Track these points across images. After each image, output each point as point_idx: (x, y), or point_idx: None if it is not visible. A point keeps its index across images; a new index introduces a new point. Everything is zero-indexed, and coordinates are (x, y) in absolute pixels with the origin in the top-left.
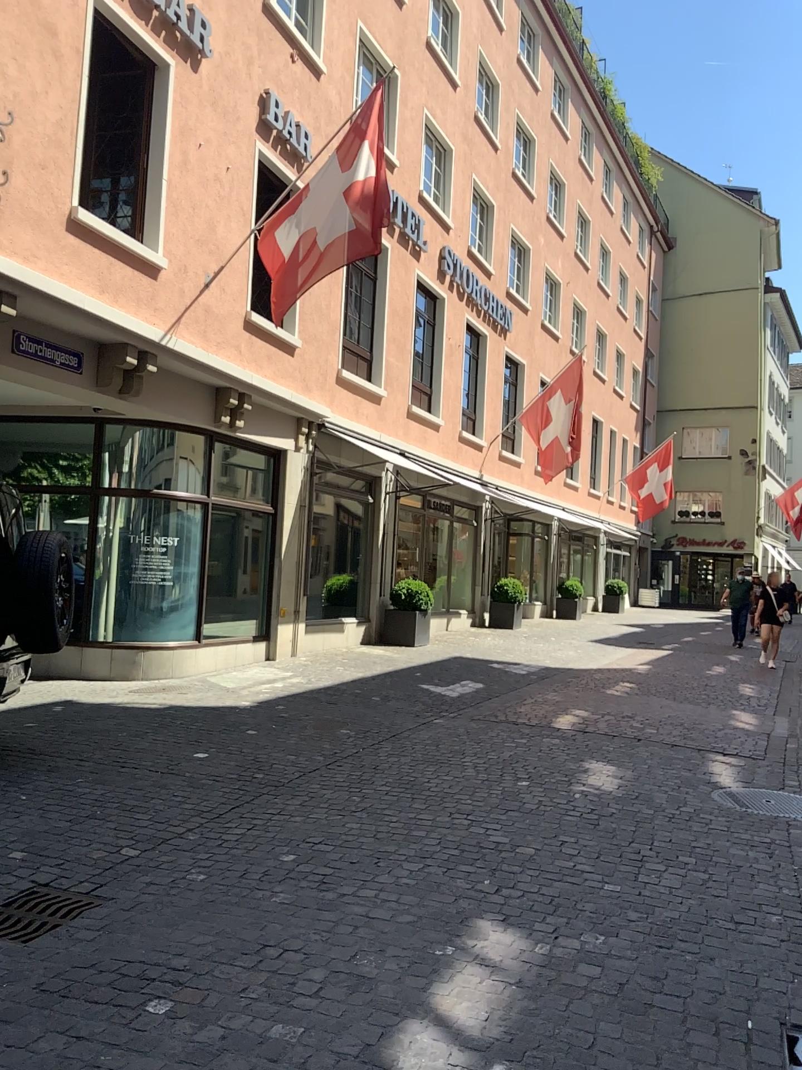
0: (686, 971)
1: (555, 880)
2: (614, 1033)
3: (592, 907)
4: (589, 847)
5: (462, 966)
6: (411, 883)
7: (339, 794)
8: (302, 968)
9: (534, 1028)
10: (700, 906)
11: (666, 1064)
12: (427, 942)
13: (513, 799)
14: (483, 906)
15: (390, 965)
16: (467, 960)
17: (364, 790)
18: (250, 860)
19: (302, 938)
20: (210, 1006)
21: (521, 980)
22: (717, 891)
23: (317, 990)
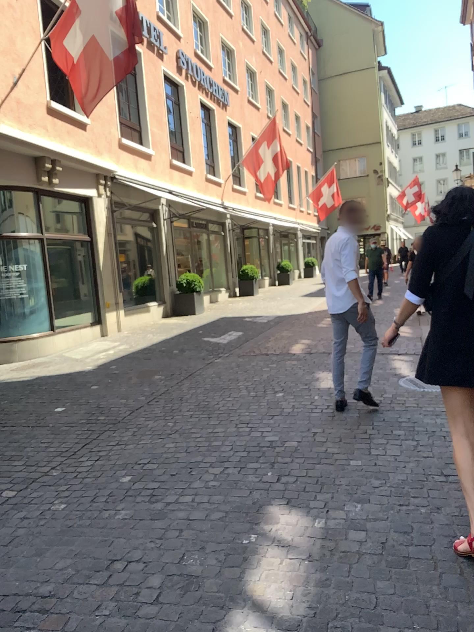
0: (424, 522)
1: (316, 464)
2: (390, 590)
3: (347, 482)
4: (333, 434)
5: (265, 552)
6: (217, 486)
7: (157, 424)
8: (144, 578)
9: (330, 600)
10: (417, 466)
11: (435, 611)
12: (235, 535)
13: (275, 408)
14: (270, 495)
15: (211, 563)
16: (268, 545)
17: (174, 418)
18: (97, 487)
19: (141, 550)
20: (70, 631)
21: (311, 555)
22: (425, 453)
23: (156, 597)
